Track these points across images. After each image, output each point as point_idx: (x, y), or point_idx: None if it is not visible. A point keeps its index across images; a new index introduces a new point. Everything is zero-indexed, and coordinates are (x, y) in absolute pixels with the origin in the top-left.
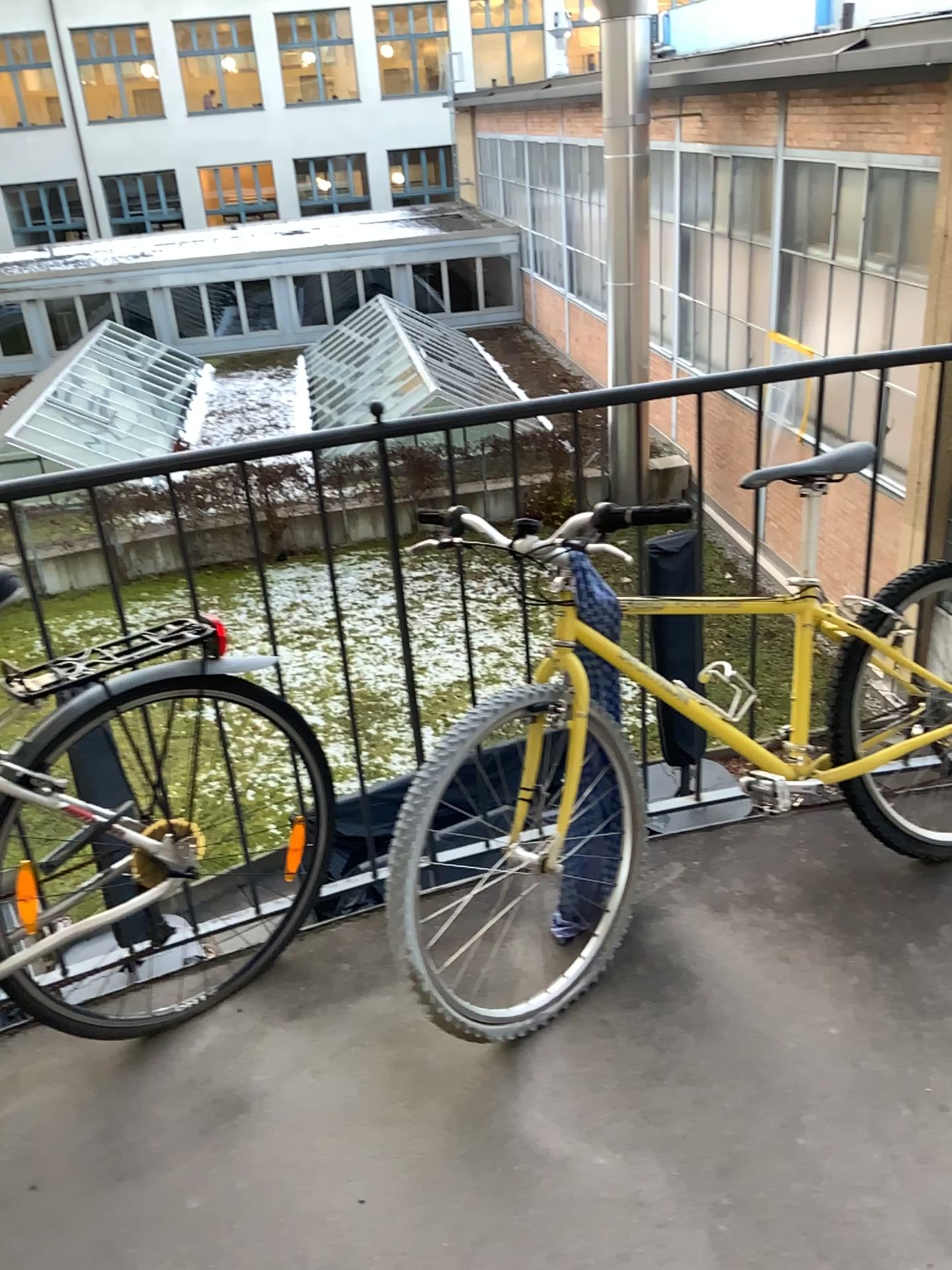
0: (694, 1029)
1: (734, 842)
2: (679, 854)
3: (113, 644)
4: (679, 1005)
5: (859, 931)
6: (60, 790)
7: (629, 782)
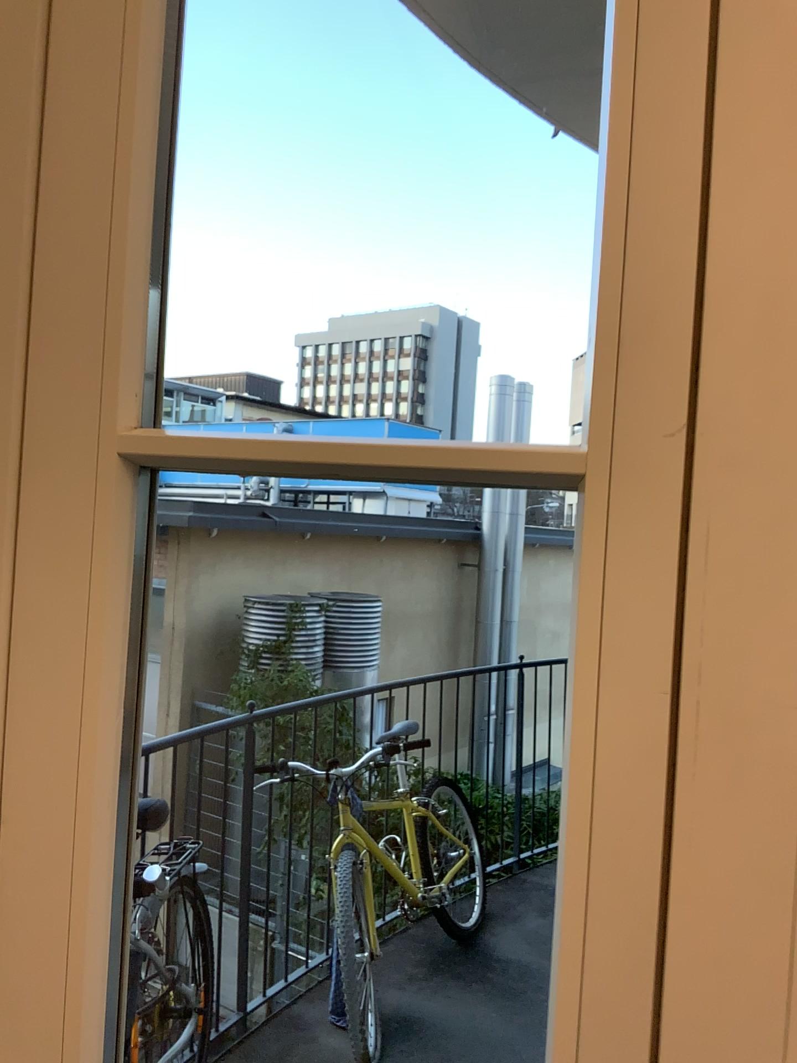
0: (443, 1034)
1: None
2: None
3: None
4: (426, 1028)
5: (465, 973)
6: None
7: None
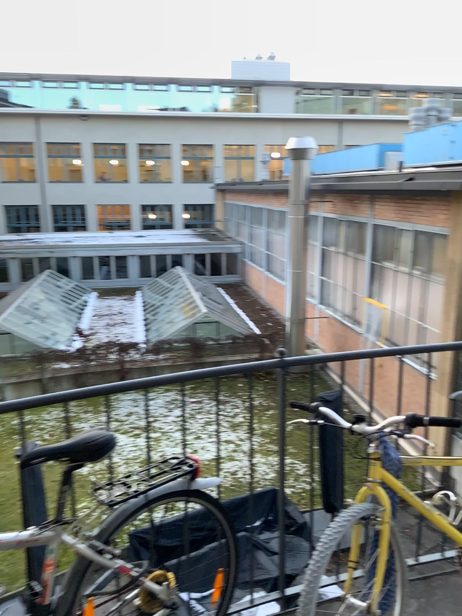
0: None
1: (439, 587)
2: (412, 593)
3: (144, 471)
4: None
5: None
6: (113, 555)
7: (399, 556)
